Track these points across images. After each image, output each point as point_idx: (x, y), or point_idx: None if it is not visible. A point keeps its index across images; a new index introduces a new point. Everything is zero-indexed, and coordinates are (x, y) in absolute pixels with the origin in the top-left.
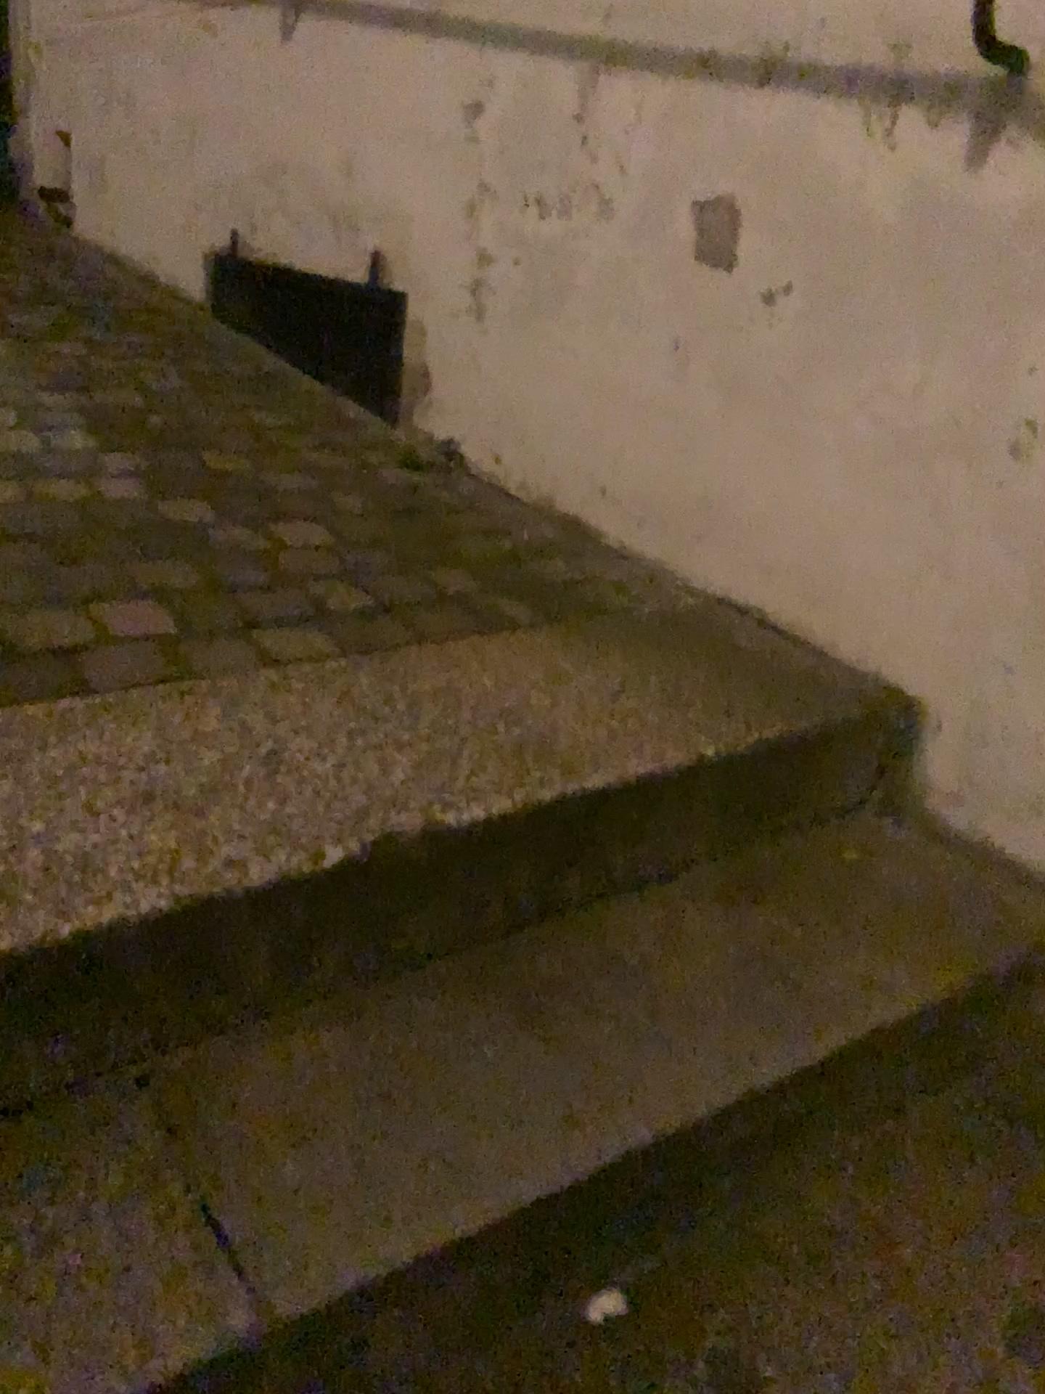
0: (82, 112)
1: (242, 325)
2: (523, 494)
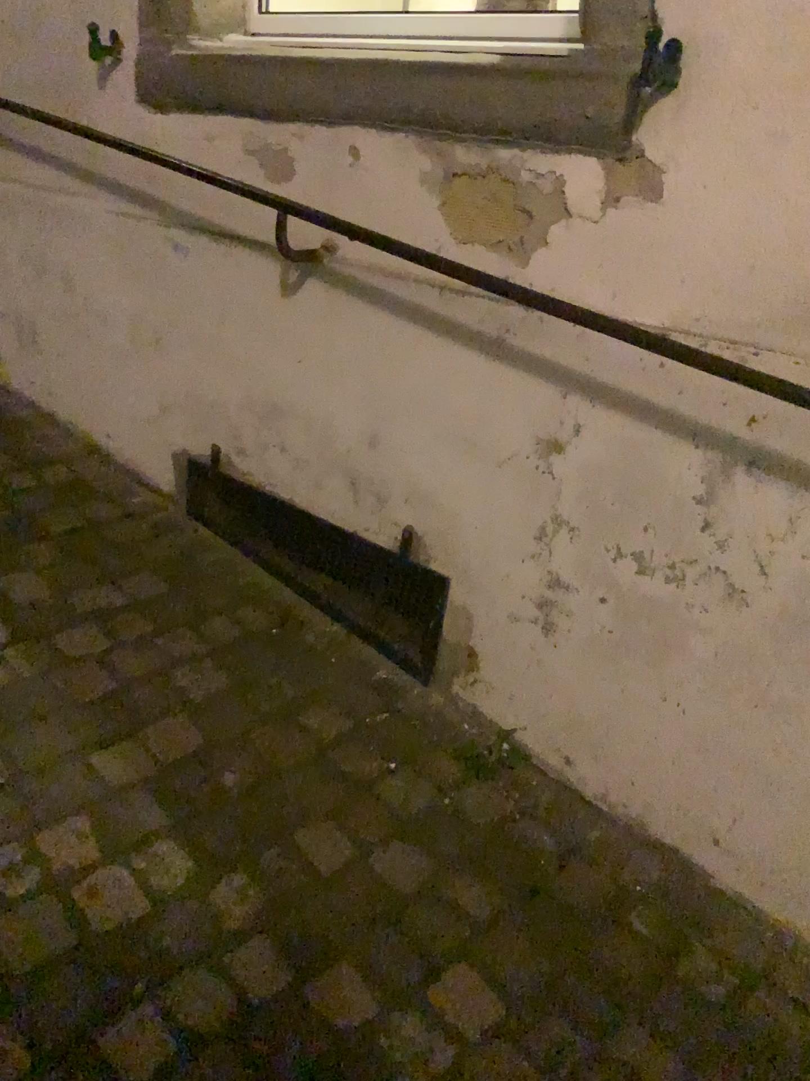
0: (1, 264)
1: (220, 527)
2: (606, 812)
